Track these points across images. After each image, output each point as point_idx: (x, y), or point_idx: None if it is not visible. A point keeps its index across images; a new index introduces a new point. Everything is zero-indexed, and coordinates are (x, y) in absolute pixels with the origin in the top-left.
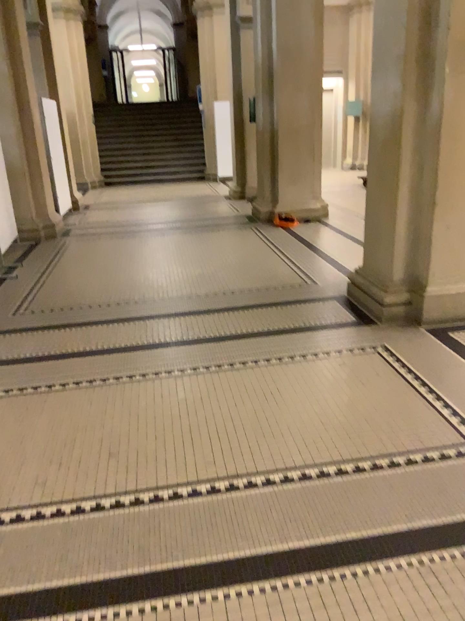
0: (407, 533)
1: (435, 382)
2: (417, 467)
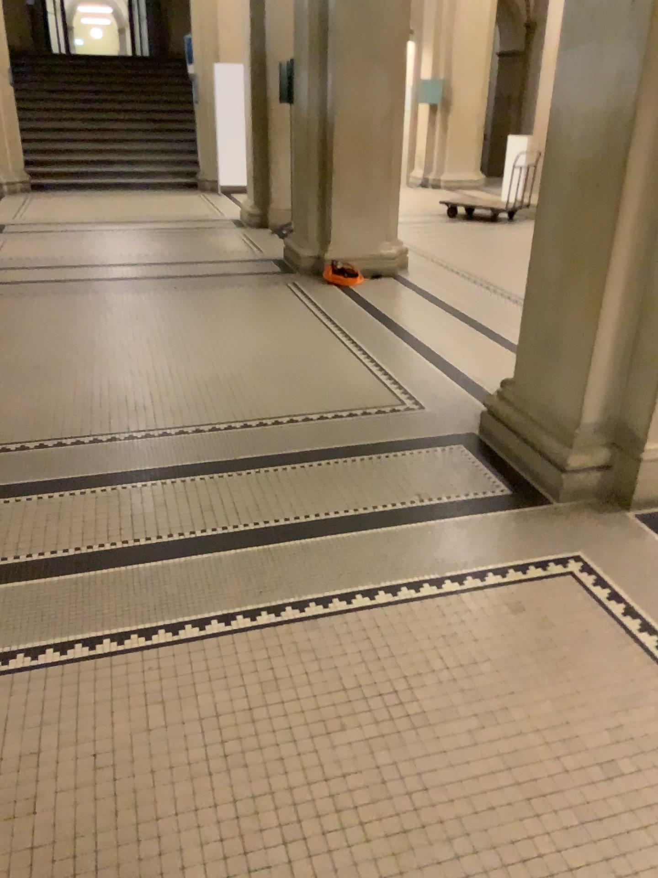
0: None
1: None
2: None
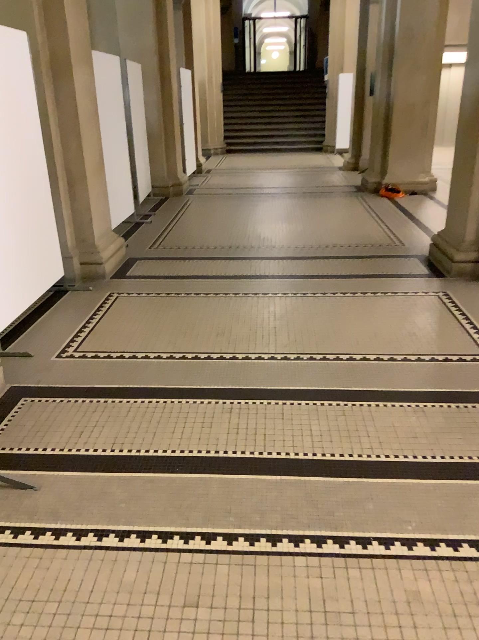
0: (414, 393)
1: (476, 317)
2: (437, 363)
